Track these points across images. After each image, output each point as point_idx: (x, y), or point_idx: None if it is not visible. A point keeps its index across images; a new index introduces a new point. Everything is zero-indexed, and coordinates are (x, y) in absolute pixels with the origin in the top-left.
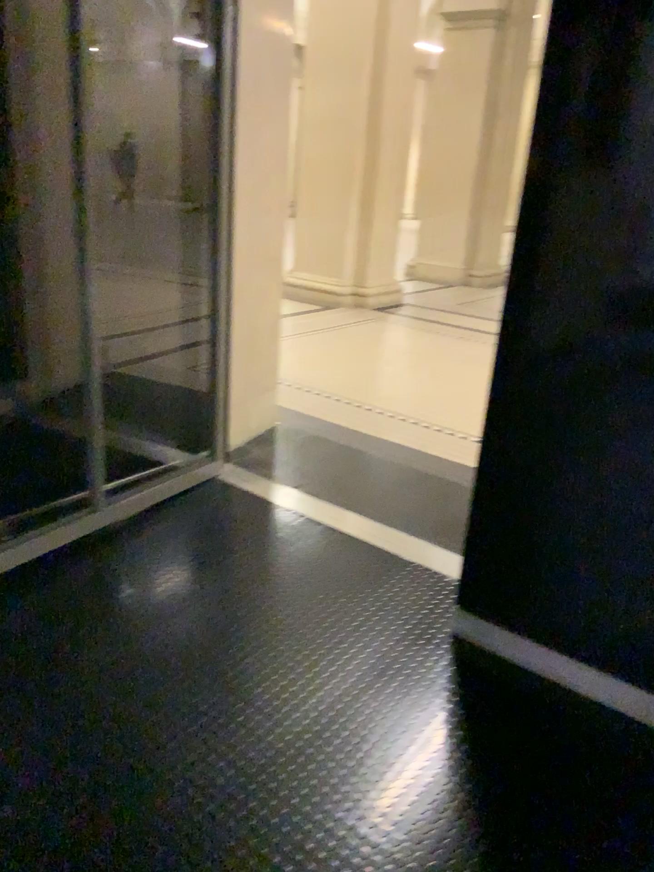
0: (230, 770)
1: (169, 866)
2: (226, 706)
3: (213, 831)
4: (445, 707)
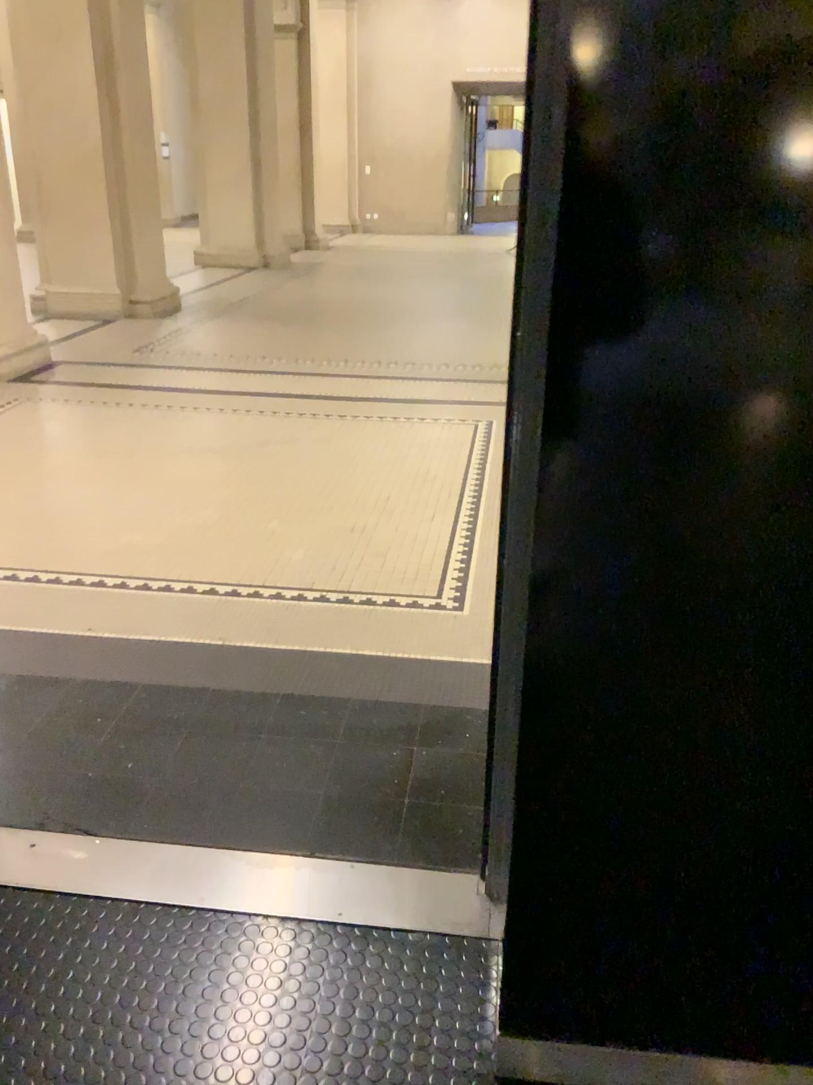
0: None
1: None
2: None
3: None
4: None
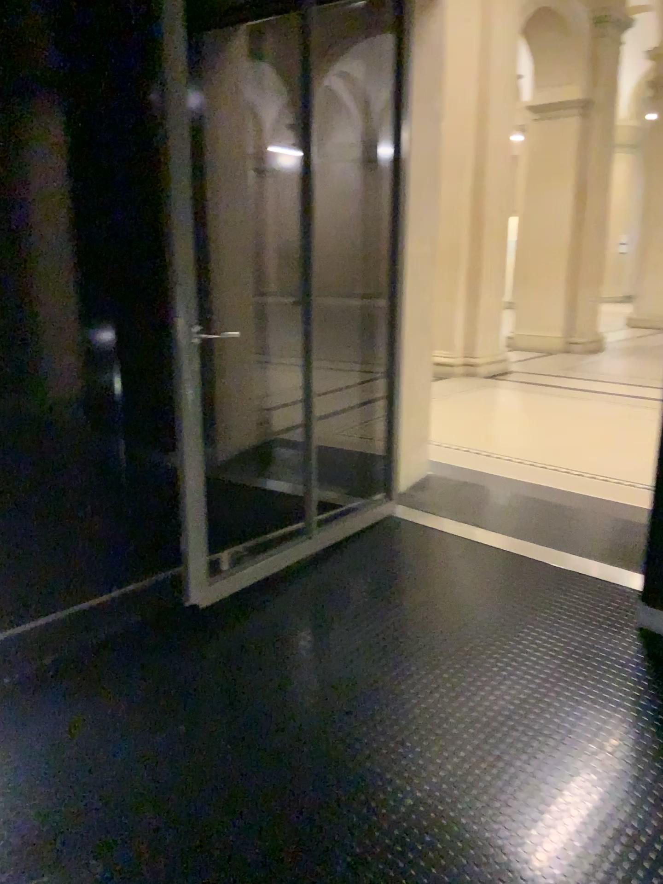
0: (482, 720)
1: (455, 779)
2: (463, 677)
3: (483, 758)
4: (650, 677)
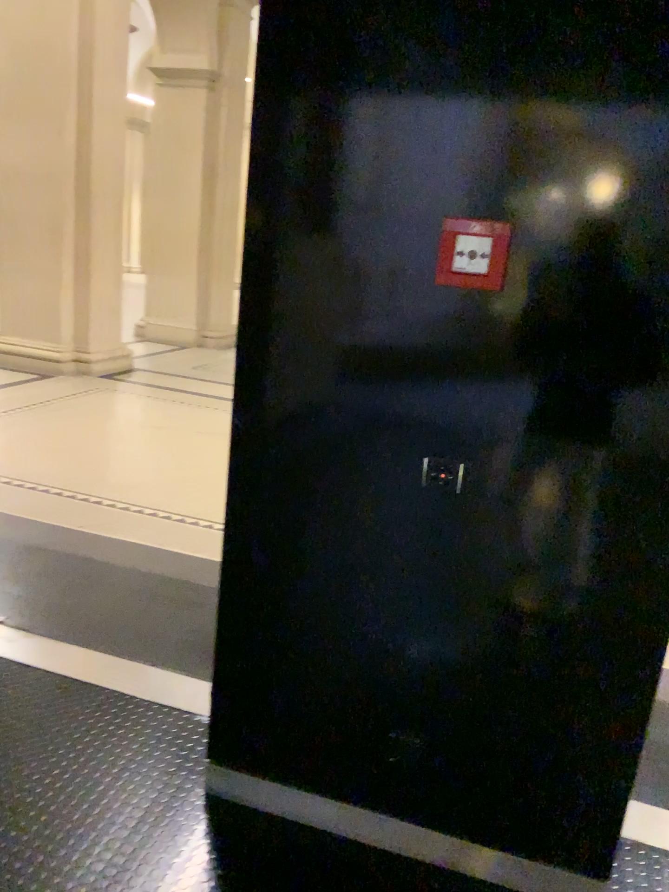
0: None
1: None
2: None
3: None
4: None
